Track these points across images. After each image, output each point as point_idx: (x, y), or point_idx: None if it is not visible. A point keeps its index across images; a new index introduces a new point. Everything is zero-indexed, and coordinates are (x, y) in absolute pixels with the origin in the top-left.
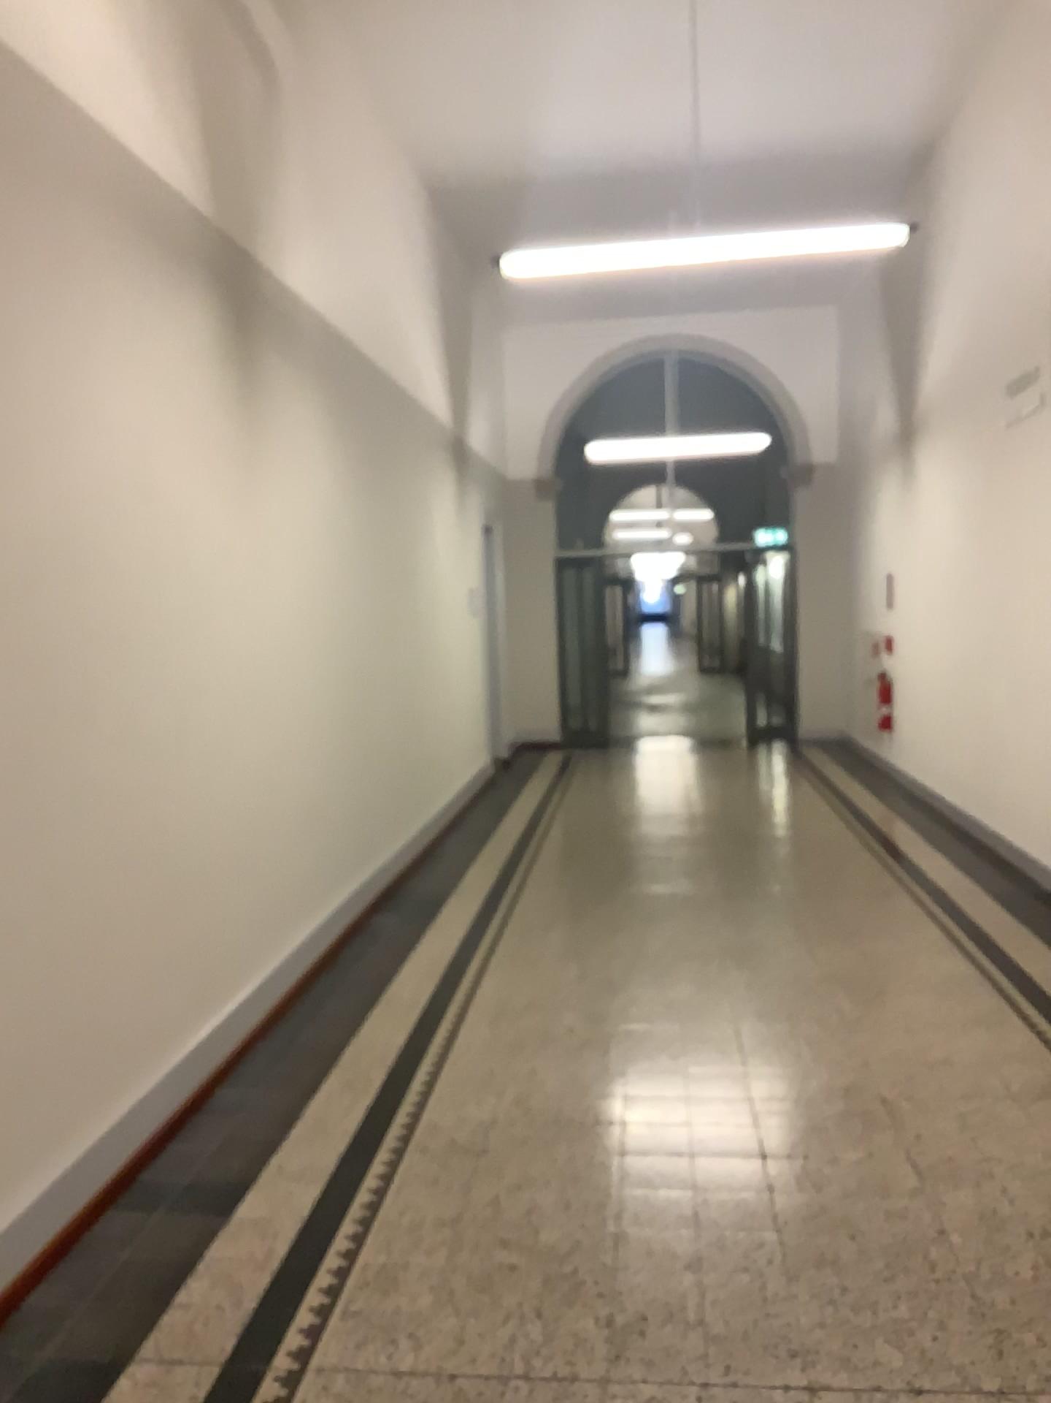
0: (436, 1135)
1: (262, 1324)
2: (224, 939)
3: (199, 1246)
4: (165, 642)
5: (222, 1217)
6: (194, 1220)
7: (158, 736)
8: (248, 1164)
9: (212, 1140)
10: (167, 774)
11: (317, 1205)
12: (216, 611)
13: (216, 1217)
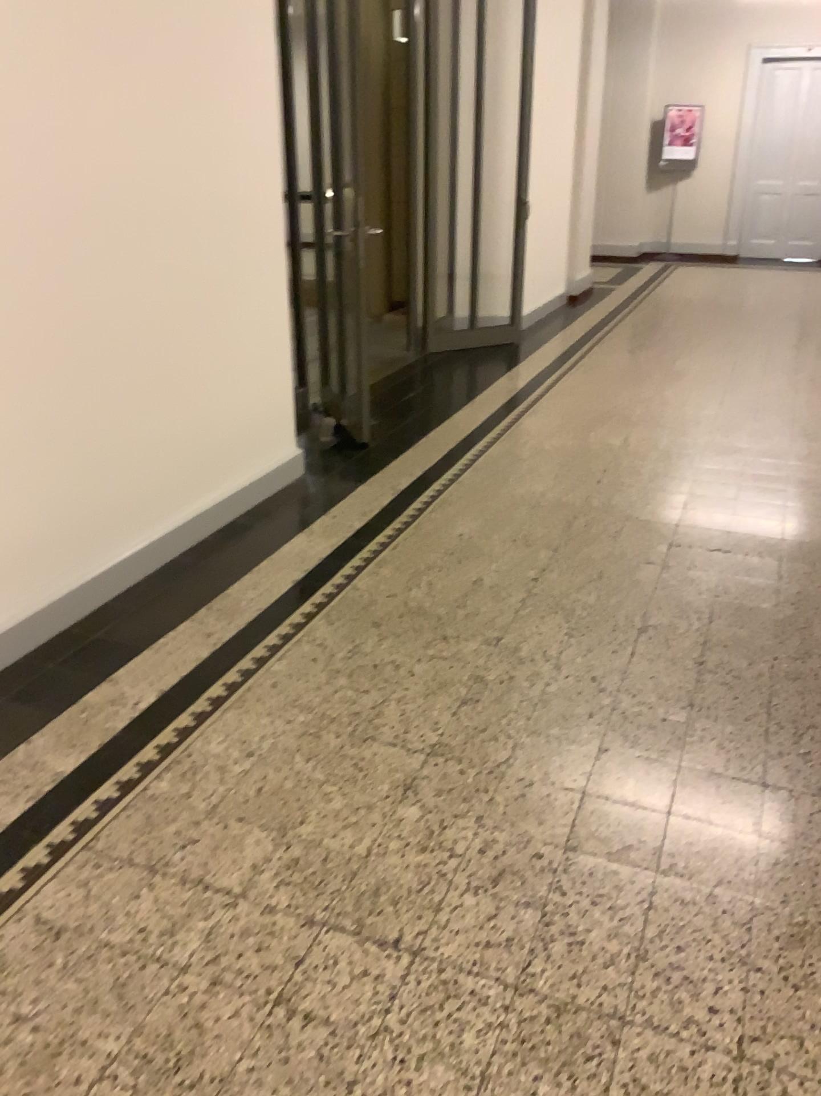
0: None
1: None
2: None
3: None
4: None
5: None
6: None
7: None
8: None
9: None
10: None
11: None
12: None
13: None
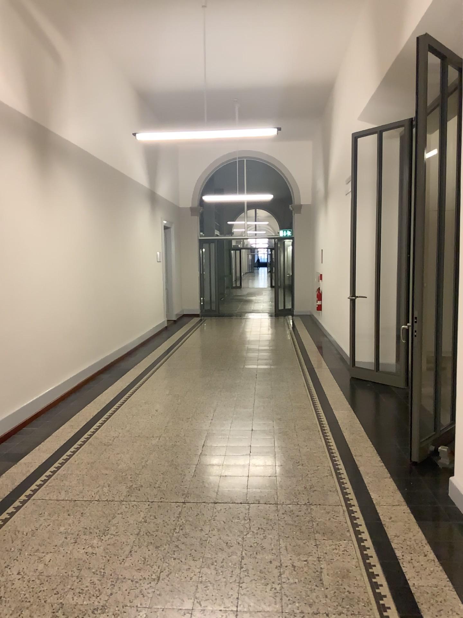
0: (94, 438)
1: (19, 485)
2: (29, 375)
3: (4, 466)
4: (5, 269)
5: (14, 459)
6: (5, 460)
7: (1, 301)
8: (27, 446)
9: (17, 440)
10: (5, 315)
11: (46, 456)
12: (28, 258)
13: (12, 459)
